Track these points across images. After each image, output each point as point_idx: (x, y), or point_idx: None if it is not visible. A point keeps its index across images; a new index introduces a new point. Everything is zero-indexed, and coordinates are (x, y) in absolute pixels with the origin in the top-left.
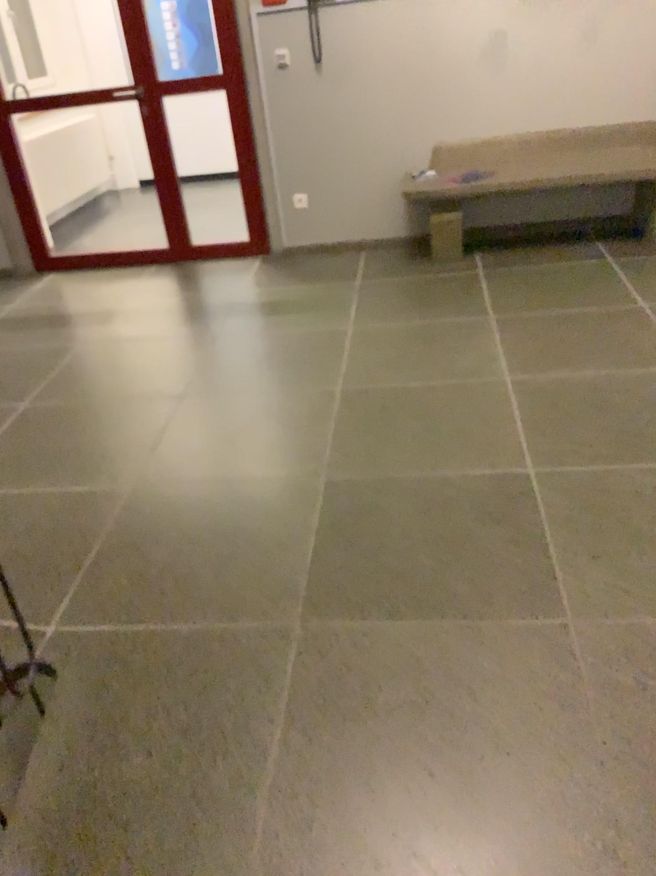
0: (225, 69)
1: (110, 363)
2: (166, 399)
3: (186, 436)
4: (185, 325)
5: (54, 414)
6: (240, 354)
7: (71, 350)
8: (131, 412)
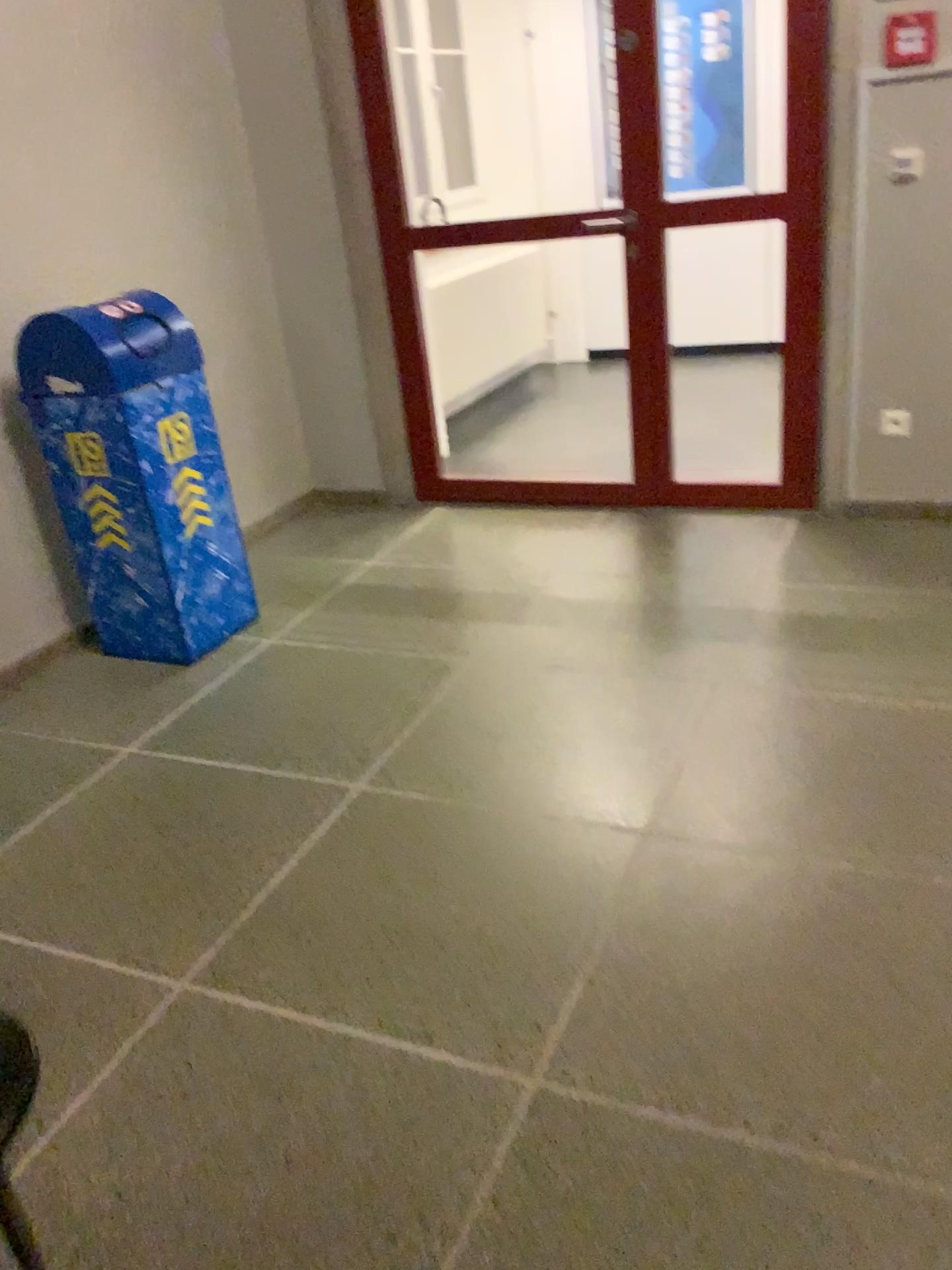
0: (790, 185)
1: (518, 719)
2: (619, 835)
3: (659, 957)
4: (657, 653)
5: (406, 823)
6: (769, 748)
7: (452, 673)
8: (549, 855)
